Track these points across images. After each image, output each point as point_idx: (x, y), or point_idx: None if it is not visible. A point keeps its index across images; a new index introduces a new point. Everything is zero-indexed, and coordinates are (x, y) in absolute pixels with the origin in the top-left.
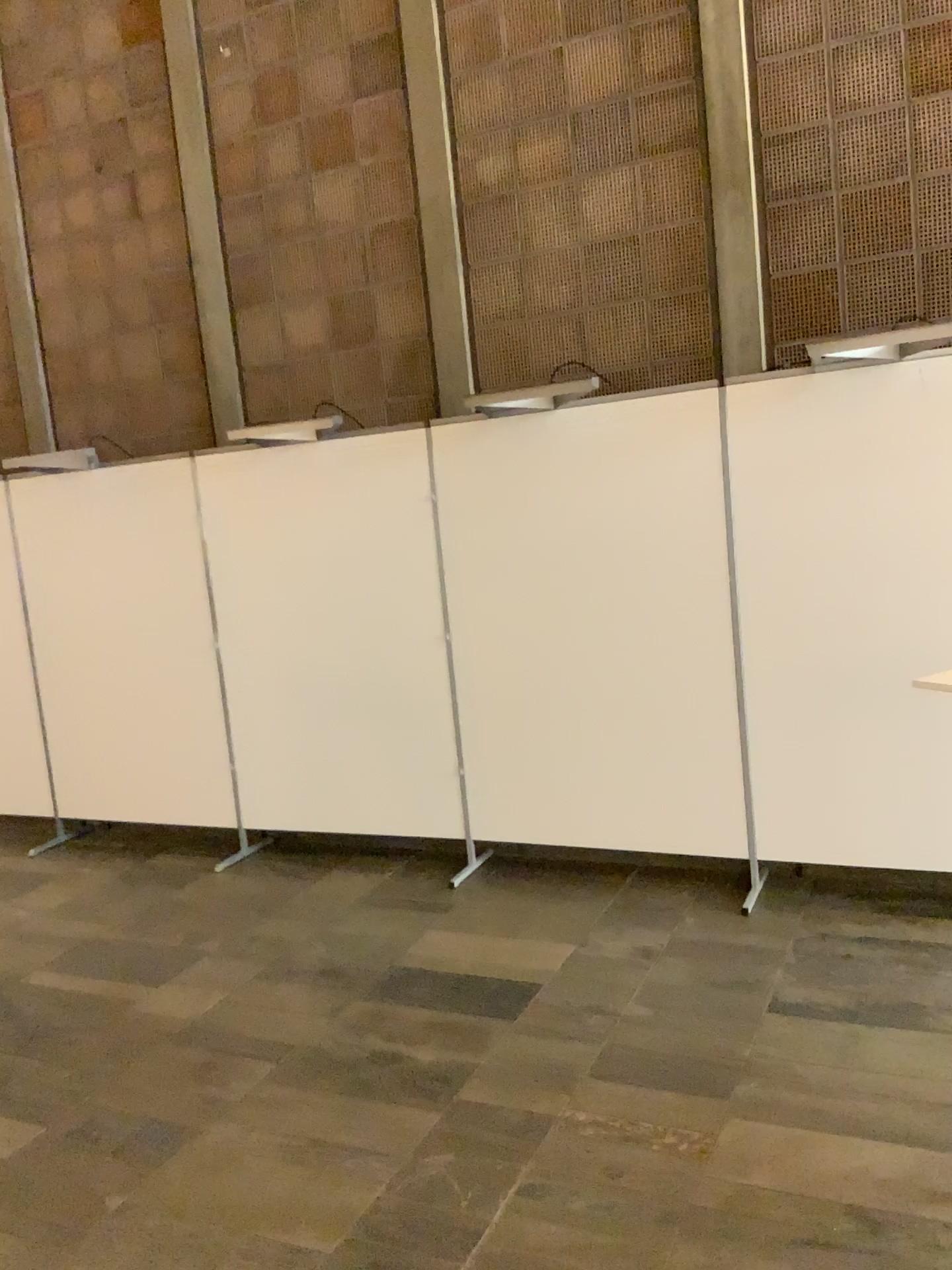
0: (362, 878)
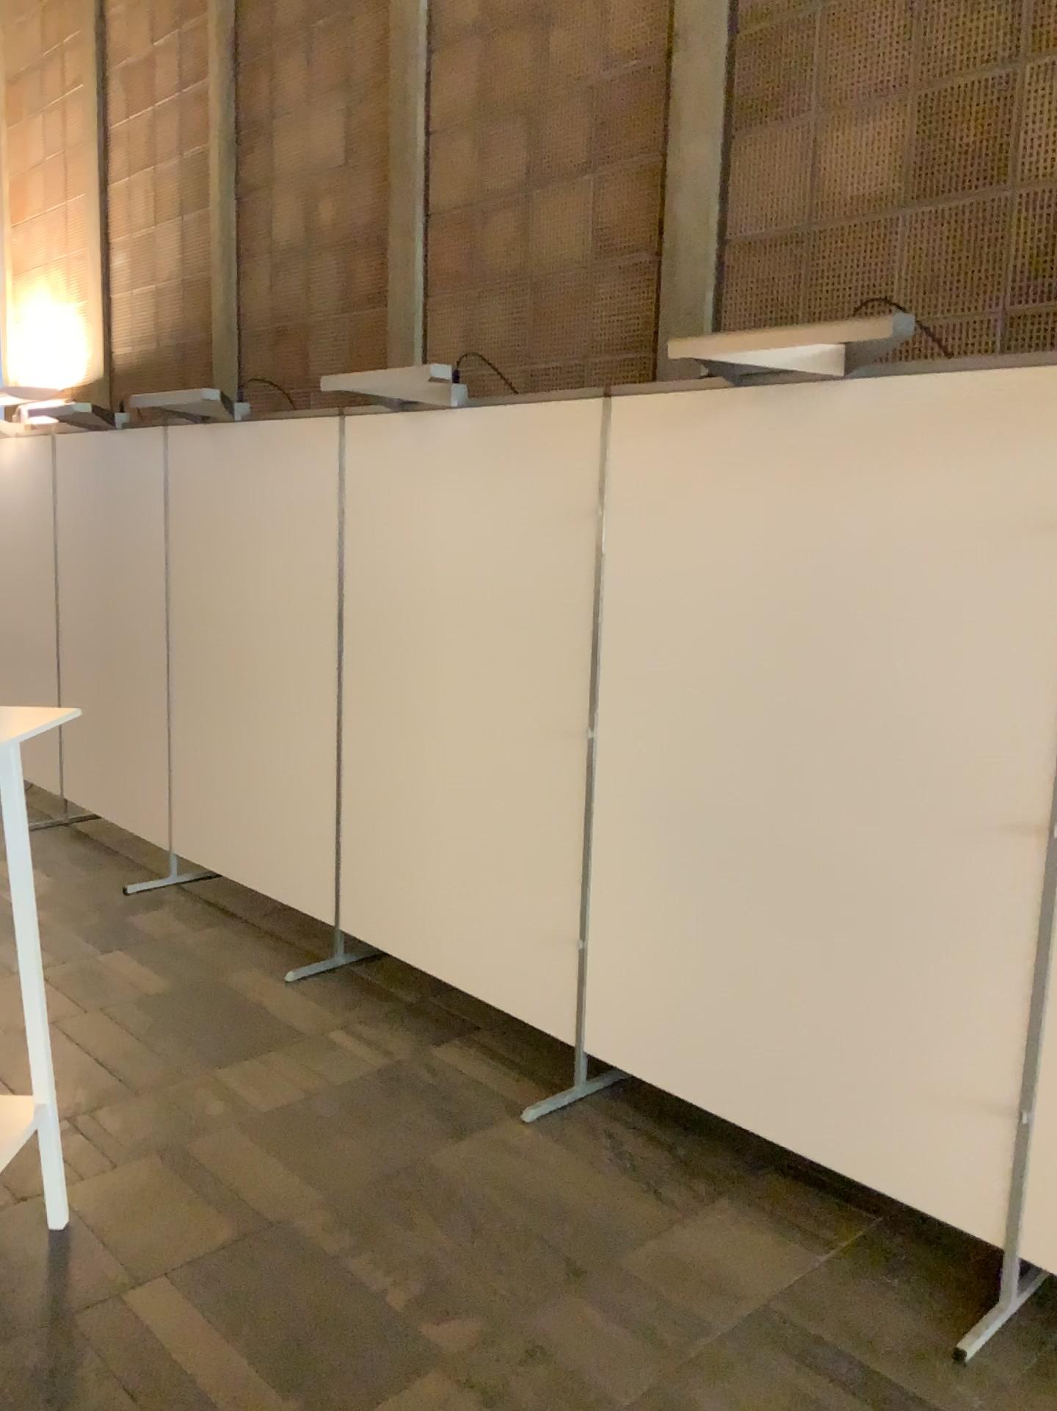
0: (774, 1239)
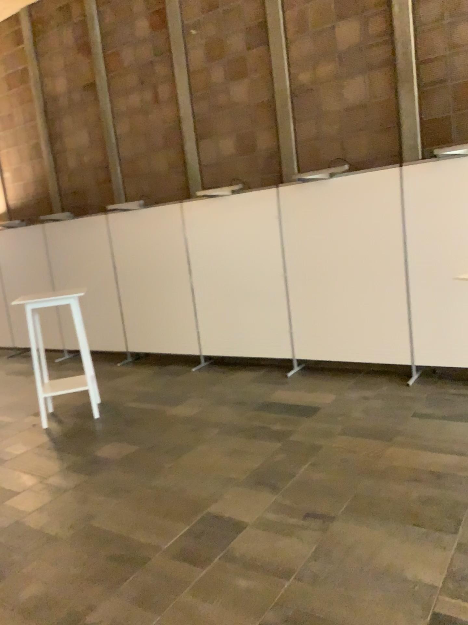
0: (253, 371)
